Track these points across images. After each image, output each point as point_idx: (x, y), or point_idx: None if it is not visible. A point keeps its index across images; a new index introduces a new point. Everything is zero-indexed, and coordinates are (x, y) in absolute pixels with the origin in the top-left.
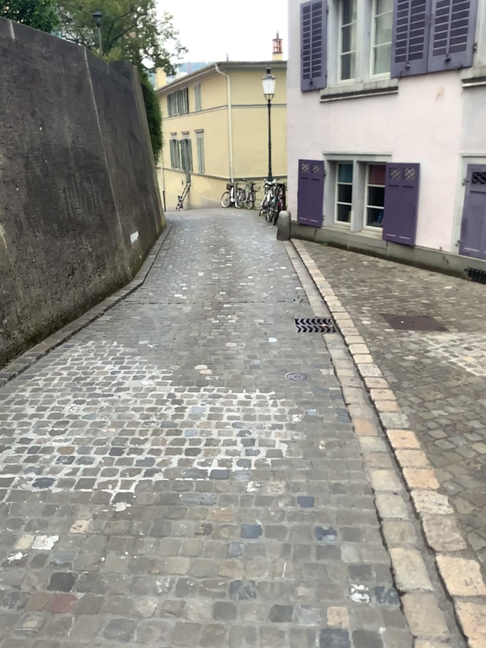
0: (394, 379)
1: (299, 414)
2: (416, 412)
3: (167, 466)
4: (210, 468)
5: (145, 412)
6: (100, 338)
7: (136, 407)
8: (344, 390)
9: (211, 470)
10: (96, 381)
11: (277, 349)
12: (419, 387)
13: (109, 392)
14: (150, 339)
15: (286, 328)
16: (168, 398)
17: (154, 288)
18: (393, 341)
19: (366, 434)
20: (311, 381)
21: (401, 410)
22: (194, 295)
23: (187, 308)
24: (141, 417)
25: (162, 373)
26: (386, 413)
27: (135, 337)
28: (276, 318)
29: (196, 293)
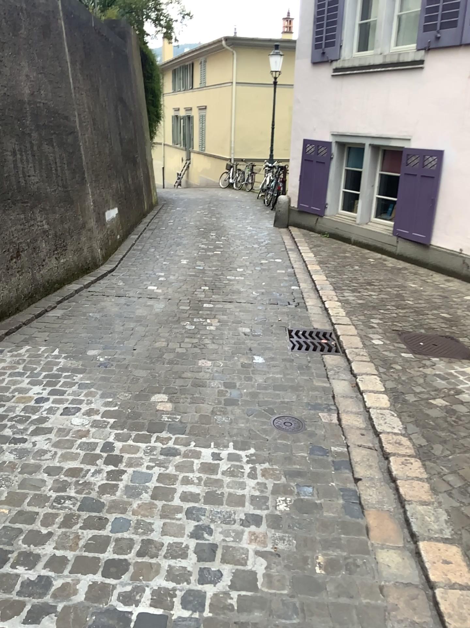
0: (420, 440)
1: (287, 494)
2: (458, 505)
3: (67, 601)
4: (136, 609)
5: (62, 478)
6: (39, 343)
7: (52, 468)
8: (352, 453)
9: (137, 615)
10: (11, 414)
11: (263, 376)
12: (457, 456)
13: (22, 436)
14: (103, 348)
15: (276, 343)
16: (102, 452)
17: (127, 276)
18: (412, 374)
19: (387, 547)
20: (306, 433)
21: (435, 501)
22: (171, 289)
23: (159, 306)
24: (53, 488)
25: (104, 406)
26: (414, 506)
27: (83, 344)
28: (265, 327)
29: (173, 287)
